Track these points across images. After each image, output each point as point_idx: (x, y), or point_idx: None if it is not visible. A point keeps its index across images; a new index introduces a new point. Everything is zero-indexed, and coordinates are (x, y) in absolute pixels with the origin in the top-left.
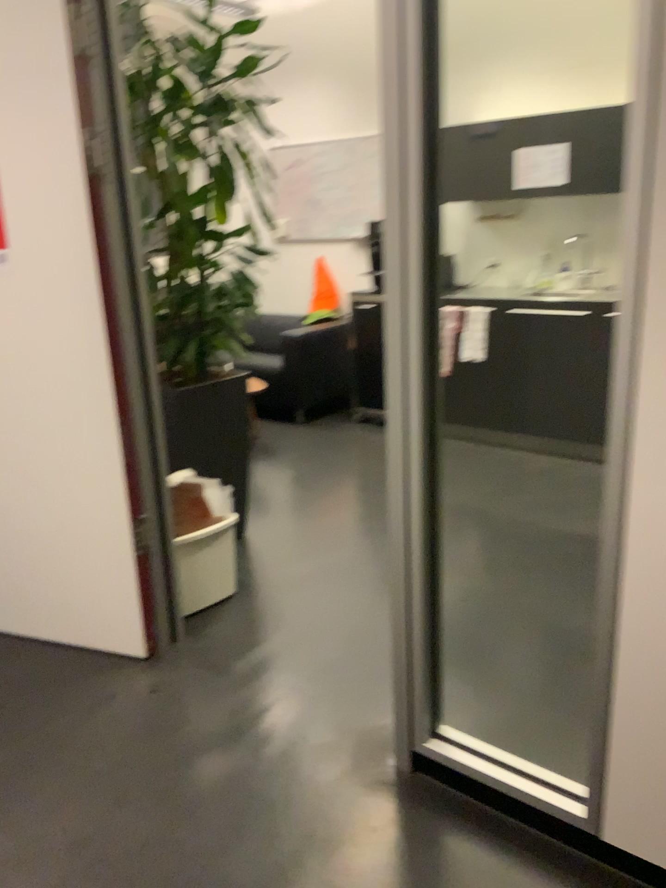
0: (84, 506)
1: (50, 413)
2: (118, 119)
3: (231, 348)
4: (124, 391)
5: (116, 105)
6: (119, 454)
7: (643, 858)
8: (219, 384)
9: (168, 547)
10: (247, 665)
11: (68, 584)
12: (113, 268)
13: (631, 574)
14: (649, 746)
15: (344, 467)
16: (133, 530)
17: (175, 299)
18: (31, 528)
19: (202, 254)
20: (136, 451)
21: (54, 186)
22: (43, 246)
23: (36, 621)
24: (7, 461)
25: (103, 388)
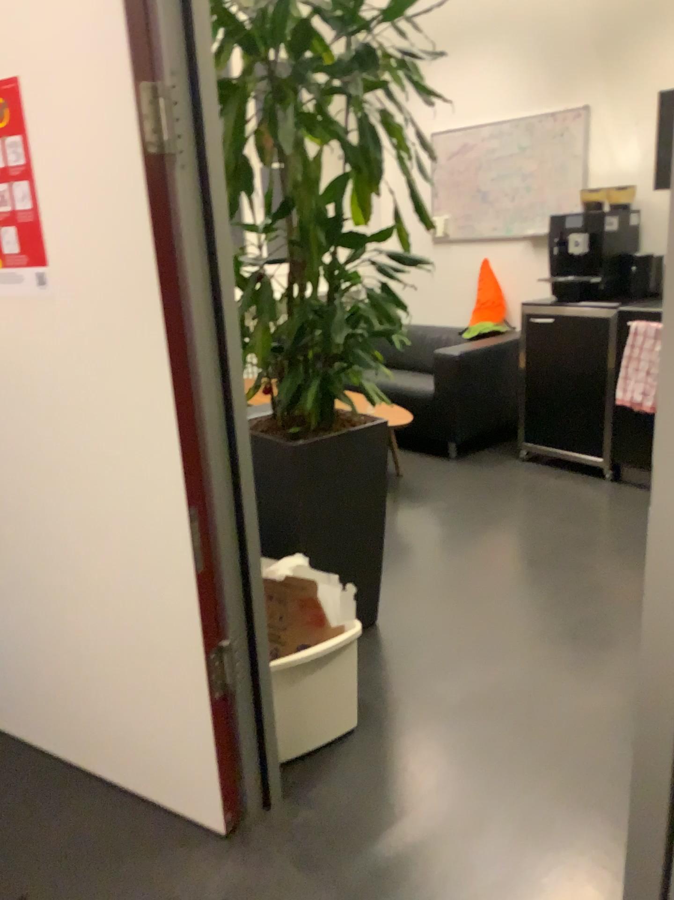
0: (147, 624)
1: (104, 494)
2: (193, 65)
3: (366, 388)
4: (199, 473)
5: (190, 44)
6: (191, 561)
7: None
8: (349, 436)
9: (263, 678)
10: (365, 875)
11: (131, 719)
12: (184, 293)
13: None
14: None
15: (509, 526)
16: (209, 666)
17: (294, 324)
18: (86, 640)
19: (332, 264)
20: (216, 556)
21: (98, 172)
22: (88, 261)
23: (95, 755)
24: (55, 549)
25: (168, 467)
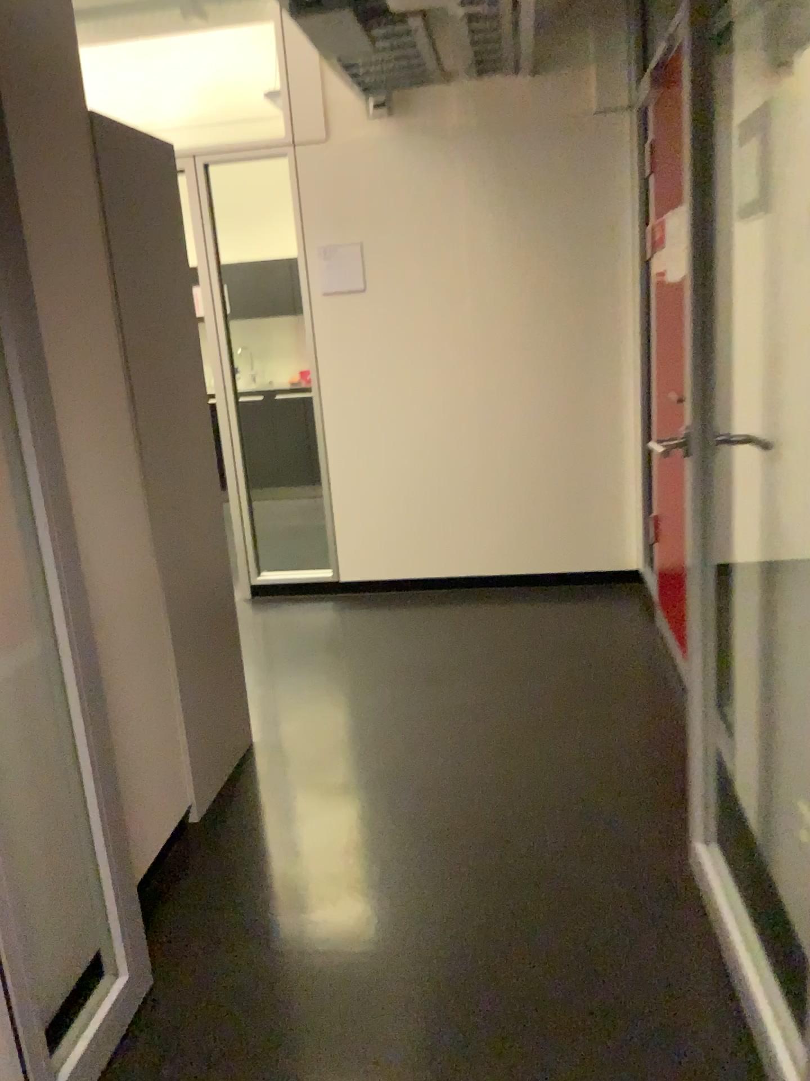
0: None
1: None
2: None
3: None
4: None
5: None
6: None
7: (355, 578)
8: None
9: None
10: None
11: None
12: None
13: (329, 457)
14: (348, 525)
15: None
16: None
17: None
18: None
19: None
20: None
21: None
22: None
23: None
24: None
25: None
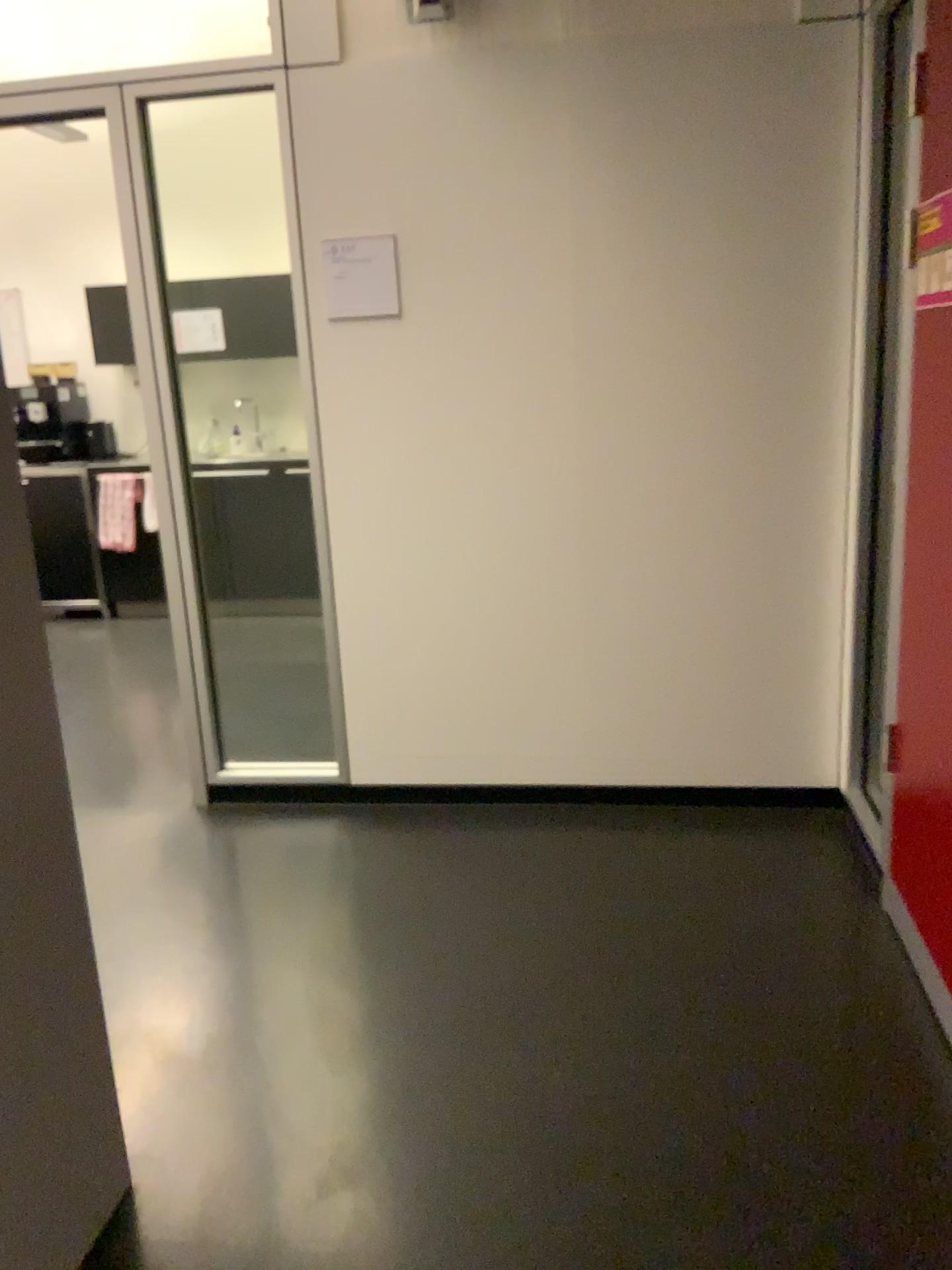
0: None
1: None
2: None
3: None
4: None
5: None
6: None
7: (373, 782)
8: None
9: None
10: None
11: None
12: None
13: (335, 589)
14: (364, 699)
15: None
16: None
17: None
18: None
19: None
20: None
21: None
22: None
23: None
24: None
25: None
